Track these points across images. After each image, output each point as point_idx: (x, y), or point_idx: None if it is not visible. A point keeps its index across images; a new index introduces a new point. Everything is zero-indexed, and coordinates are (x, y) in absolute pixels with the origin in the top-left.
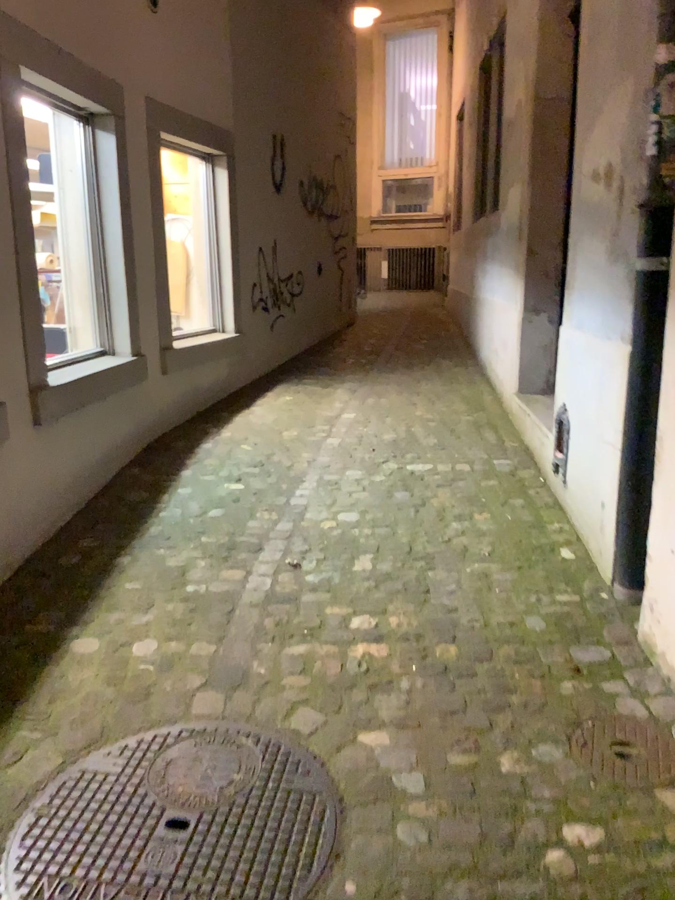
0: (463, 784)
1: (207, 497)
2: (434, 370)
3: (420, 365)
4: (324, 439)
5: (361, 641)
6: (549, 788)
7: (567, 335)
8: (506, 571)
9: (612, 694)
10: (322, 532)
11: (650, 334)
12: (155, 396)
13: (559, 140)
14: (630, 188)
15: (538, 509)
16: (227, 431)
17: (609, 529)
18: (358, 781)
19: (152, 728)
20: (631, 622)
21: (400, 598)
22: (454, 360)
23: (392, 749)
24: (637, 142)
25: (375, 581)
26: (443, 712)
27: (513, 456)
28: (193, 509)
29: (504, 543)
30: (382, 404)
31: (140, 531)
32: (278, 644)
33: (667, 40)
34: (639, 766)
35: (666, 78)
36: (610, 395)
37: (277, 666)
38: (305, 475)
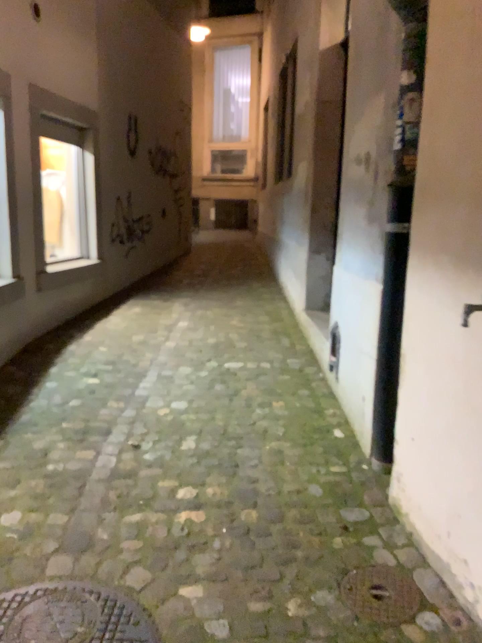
0: (259, 627)
1: (70, 389)
2: (246, 290)
3: (236, 285)
4: (162, 342)
5: (184, 508)
6: (324, 627)
7: (339, 271)
8: (295, 448)
9: (371, 545)
10: (158, 418)
11: (397, 276)
12: (32, 309)
13: (334, 130)
14: (383, 171)
15: (318, 397)
16: (89, 335)
17: (368, 417)
18: (177, 629)
19: (12, 590)
20: (384, 487)
21: (216, 471)
22: (260, 282)
23: (205, 600)
24: (387, 138)
25: (197, 457)
26: (245, 566)
27: (301, 356)
28: (58, 399)
29: (293, 425)
30: (207, 315)
31: (14, 418)
32: (119, 512)
33: (408, 68)
34: (390, 605)
35: (407, 94)
36: (369, 318)
37: (117, 531)
38: (147, 371)
